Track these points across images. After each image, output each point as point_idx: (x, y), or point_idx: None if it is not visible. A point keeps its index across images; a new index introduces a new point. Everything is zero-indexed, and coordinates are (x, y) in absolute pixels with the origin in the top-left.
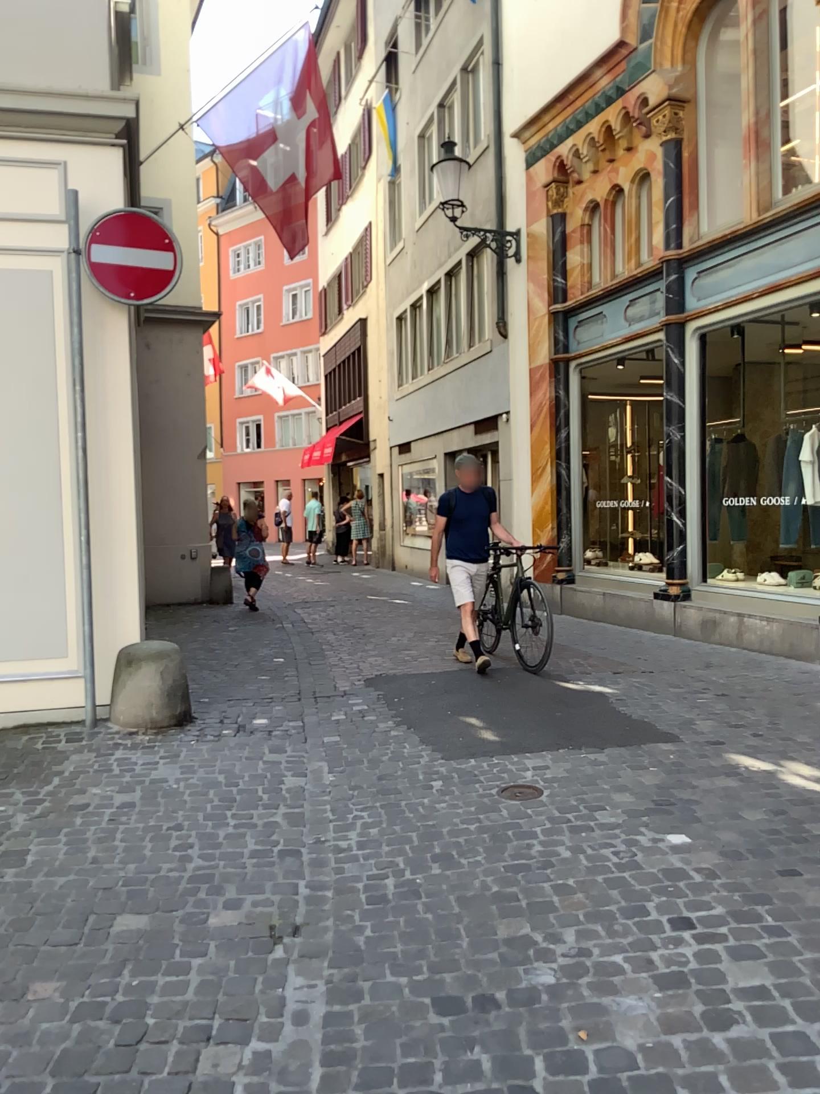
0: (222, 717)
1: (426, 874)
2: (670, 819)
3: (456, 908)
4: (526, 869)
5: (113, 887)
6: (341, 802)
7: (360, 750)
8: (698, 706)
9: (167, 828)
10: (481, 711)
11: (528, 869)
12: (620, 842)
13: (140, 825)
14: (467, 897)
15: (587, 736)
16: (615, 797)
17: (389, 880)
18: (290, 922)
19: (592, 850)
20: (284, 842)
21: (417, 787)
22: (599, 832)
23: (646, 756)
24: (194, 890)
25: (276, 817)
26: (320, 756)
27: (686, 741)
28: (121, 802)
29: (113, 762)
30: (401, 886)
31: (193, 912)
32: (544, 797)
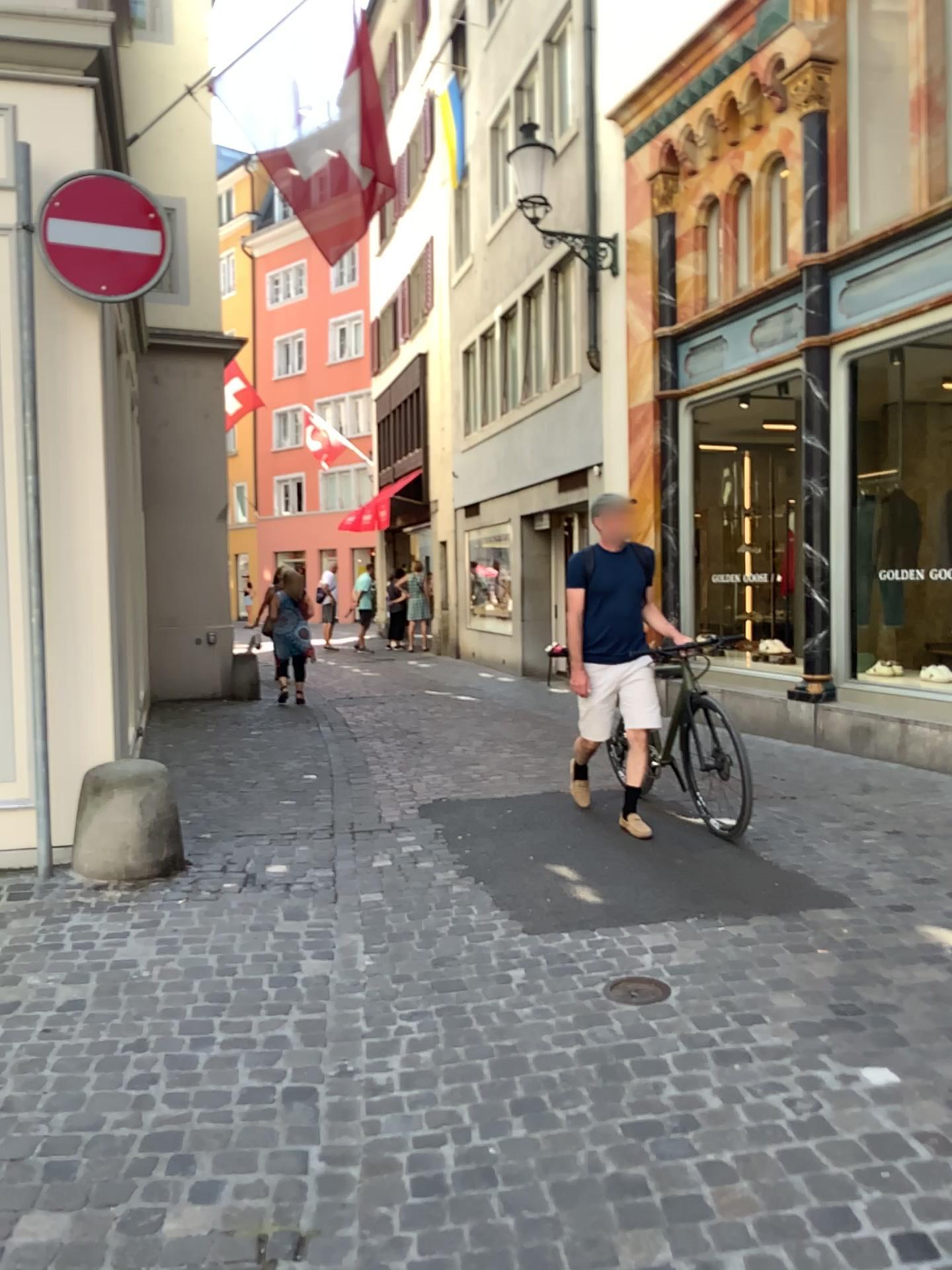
0: (225, 863)
1: (504, 1138)
2: (863, 1041)
3: (552, 1208)
4: (657, 1133)
5: (23, 1160)
6: (381, 1003)
7: (409, 917)
8: (871, 854)
9: (123, 1048)
10: (575, 857)
11: (659, 1133)
12: (795, 1081)
13: (84, 1045)
14: (568, 1185)
15: (725, 898)
16: (777, 1000)
17: (448, 1152)
18: (291, 1232)
19: (755, 1099)
20: (292, 1075)
21: (489, 980)
22: (759, 1064)
23: (812, 933)
24: (146, 1167)
25: (284, 1030)
26: (354, 927)
27: (864, 907)
28: (63, 1001)
29: (63, 935)
30: (466, 1163)
31: (139, 1211)
32: (673, 998)
